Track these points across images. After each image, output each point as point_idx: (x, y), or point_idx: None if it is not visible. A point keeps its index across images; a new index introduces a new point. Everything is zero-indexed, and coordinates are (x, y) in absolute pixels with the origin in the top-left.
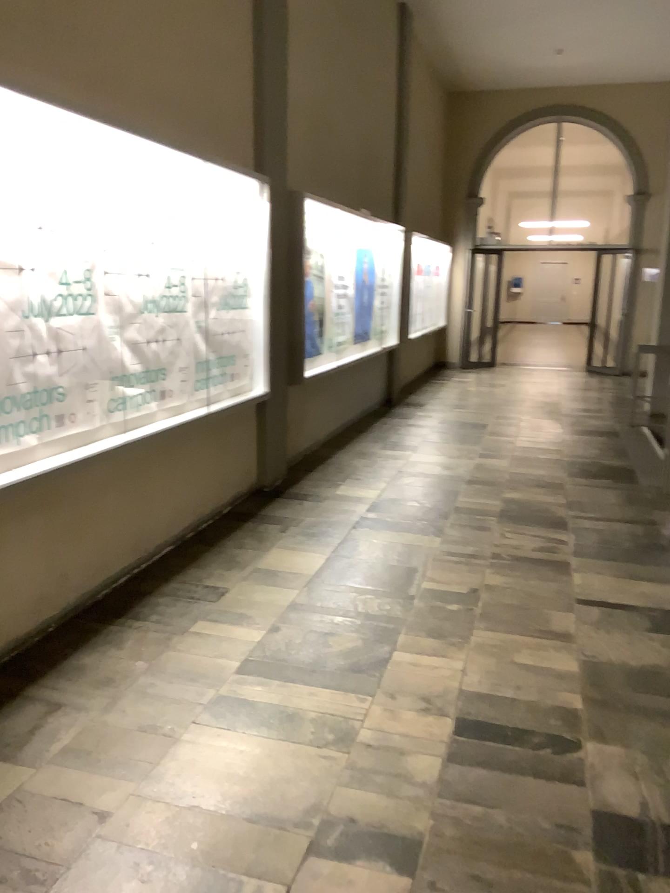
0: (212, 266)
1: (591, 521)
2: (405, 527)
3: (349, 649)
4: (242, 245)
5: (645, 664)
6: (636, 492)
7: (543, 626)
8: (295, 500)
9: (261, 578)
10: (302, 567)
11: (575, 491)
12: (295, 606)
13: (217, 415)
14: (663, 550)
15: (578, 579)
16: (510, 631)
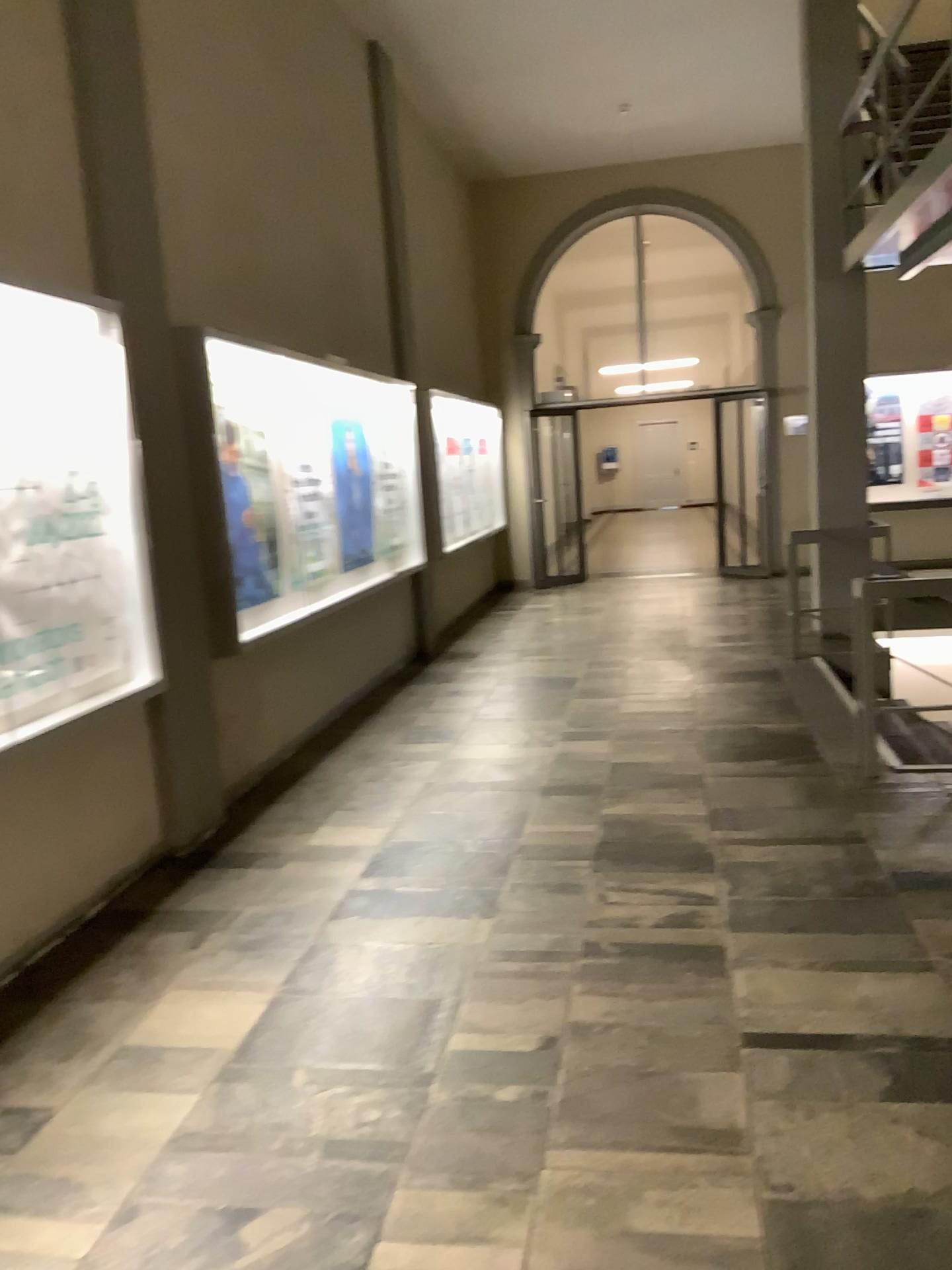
0: (3, 465)
1: (754, 848)
2: (426, 905)
3: (275, 1256)
4: (74, 422)
5: (896, 1197)
6: (822, 780)
7: (684, 1118)
8: (232, 870)
9: (127, 1070)
10: (218, 1030)
11: (721, 792)
12: (183, 1140)
13: (49, 740)
14: (884, 895)
15: (742, 986)
16: (619, 1141)
